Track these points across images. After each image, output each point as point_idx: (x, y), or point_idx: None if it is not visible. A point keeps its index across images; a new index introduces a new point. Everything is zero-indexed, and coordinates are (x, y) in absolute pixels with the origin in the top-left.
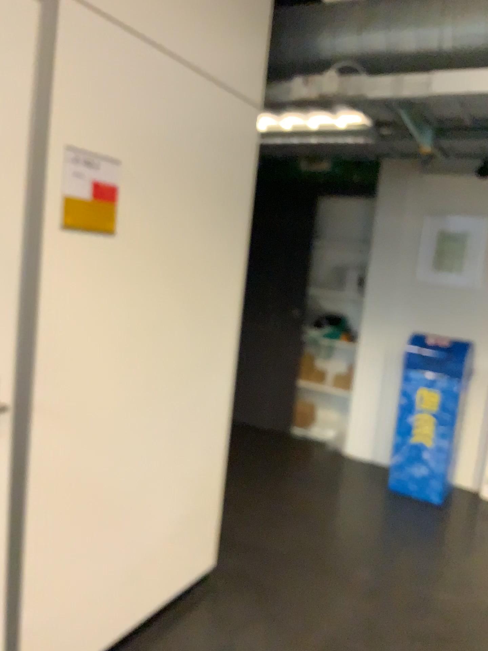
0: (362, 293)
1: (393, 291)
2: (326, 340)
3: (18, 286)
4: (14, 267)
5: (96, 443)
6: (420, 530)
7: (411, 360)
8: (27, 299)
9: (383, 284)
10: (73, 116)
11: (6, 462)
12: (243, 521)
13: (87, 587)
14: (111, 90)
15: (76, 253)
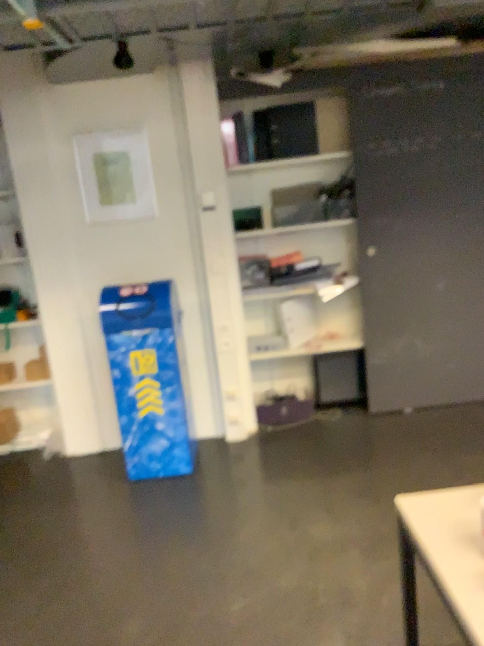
0: (26, 254)
1: (64, 243)
2: None
3: None
4: None
5: None
6: (184, 521)
7: (112, 322)
8: None
9: (48, 237)
10: None
11: None
12: None
13: None
14: None
15: None
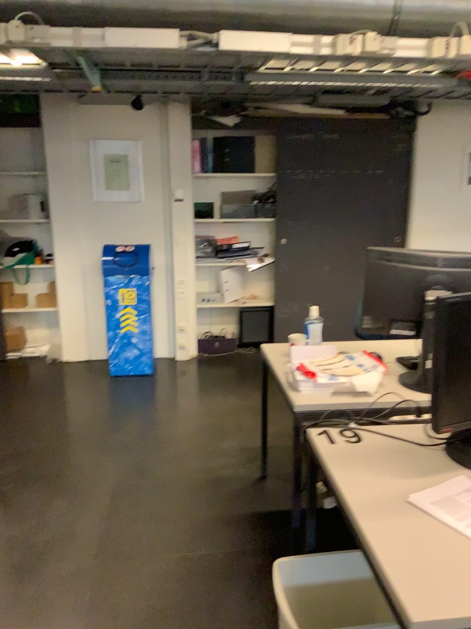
0: (47, 217)
1: (76, 212)
2: (21, 266)
3: None
4: None
5: None
6: (147, 395)
7: (109, 267)
8: None
9: (66, 207)
10: None
11: None
12: (4, 438)
13: None
14: None
15: None
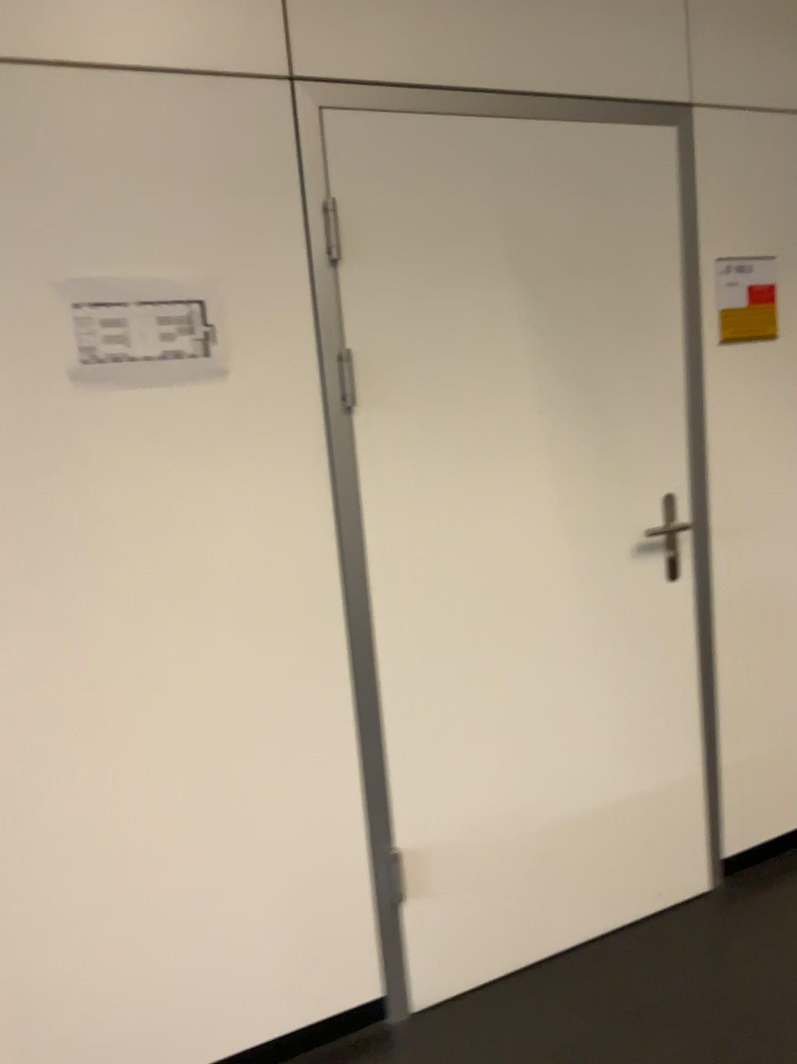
0: None
1: None
2: None
3: (685, 408)
4: (680, 390)
5: (780, 575)
6: None
7: None
8: (694, 420)
9: None
10: (720, 224)
11: (690, 585)
12: None
13: (787, 740)
14: (756, 181)
15: (737, 366)
